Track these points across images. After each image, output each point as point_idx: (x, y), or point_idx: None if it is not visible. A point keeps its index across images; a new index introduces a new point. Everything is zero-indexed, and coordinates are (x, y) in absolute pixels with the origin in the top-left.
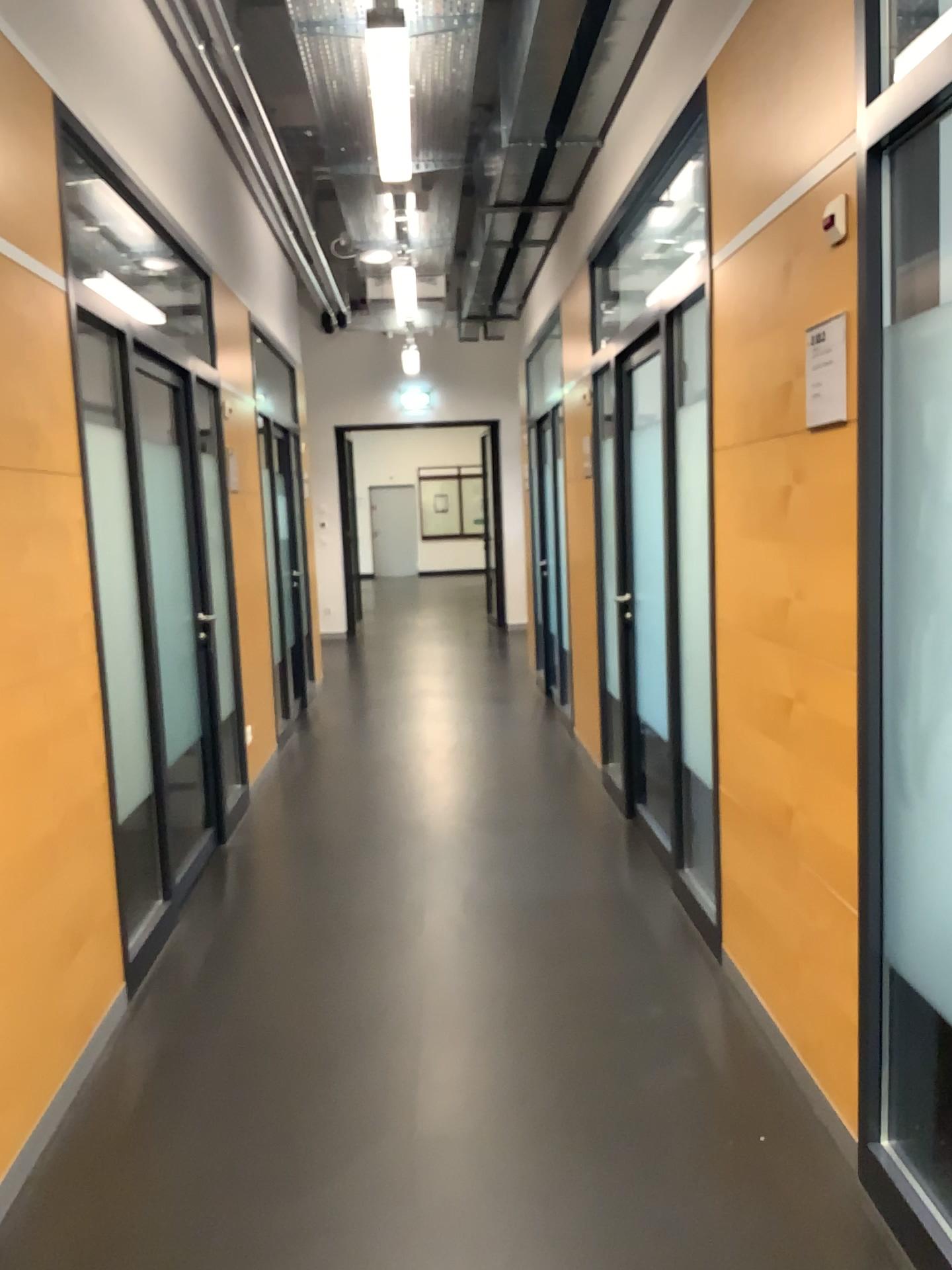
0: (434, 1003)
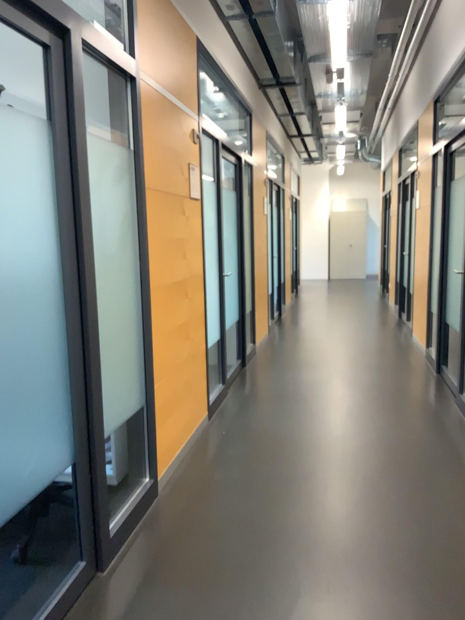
0: (331, 492)
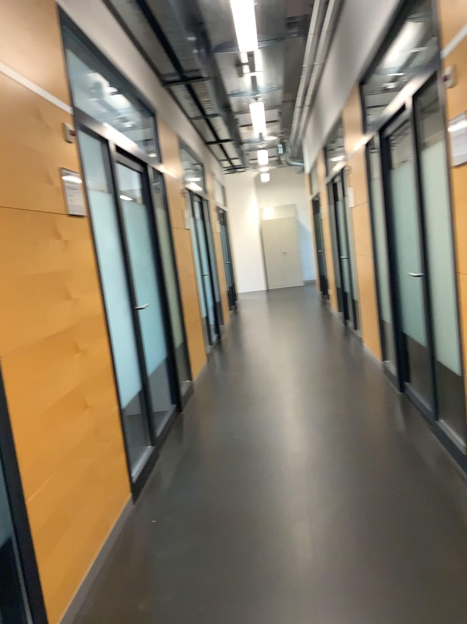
0: (304, 612)
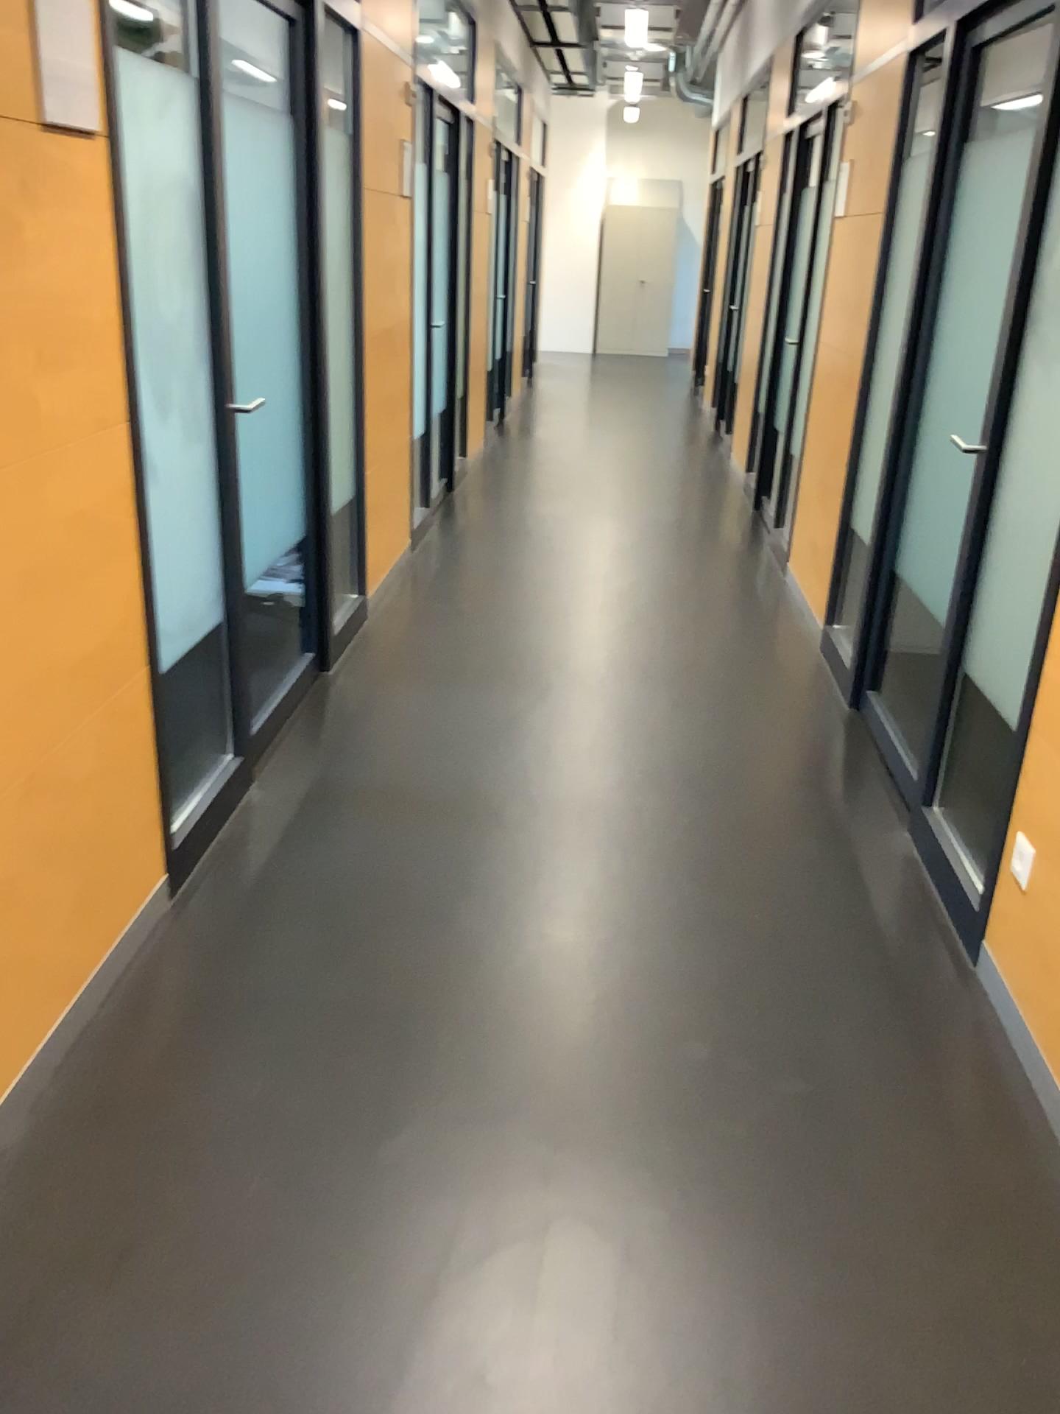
0: (589, 619)
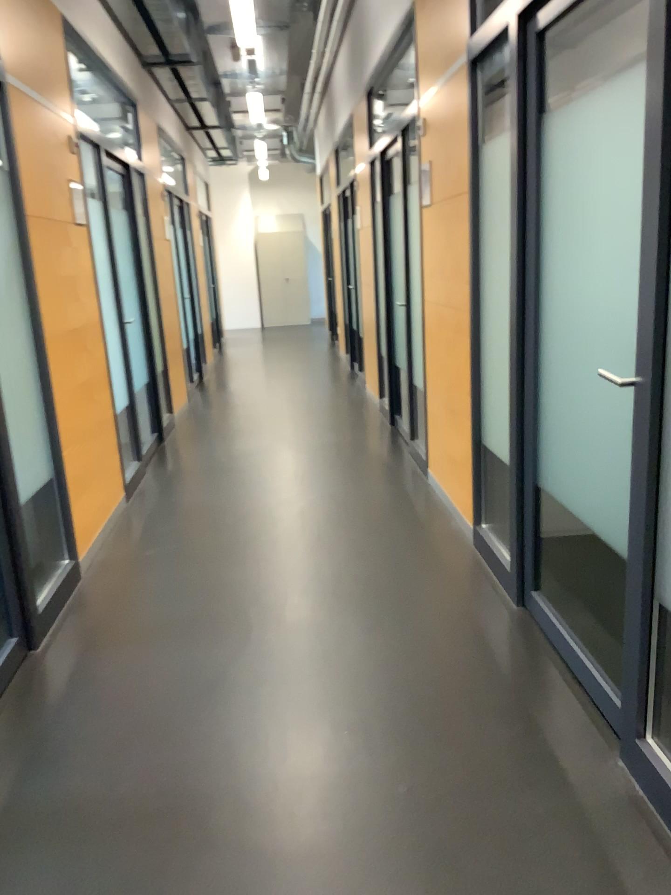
0: (278, 548)
